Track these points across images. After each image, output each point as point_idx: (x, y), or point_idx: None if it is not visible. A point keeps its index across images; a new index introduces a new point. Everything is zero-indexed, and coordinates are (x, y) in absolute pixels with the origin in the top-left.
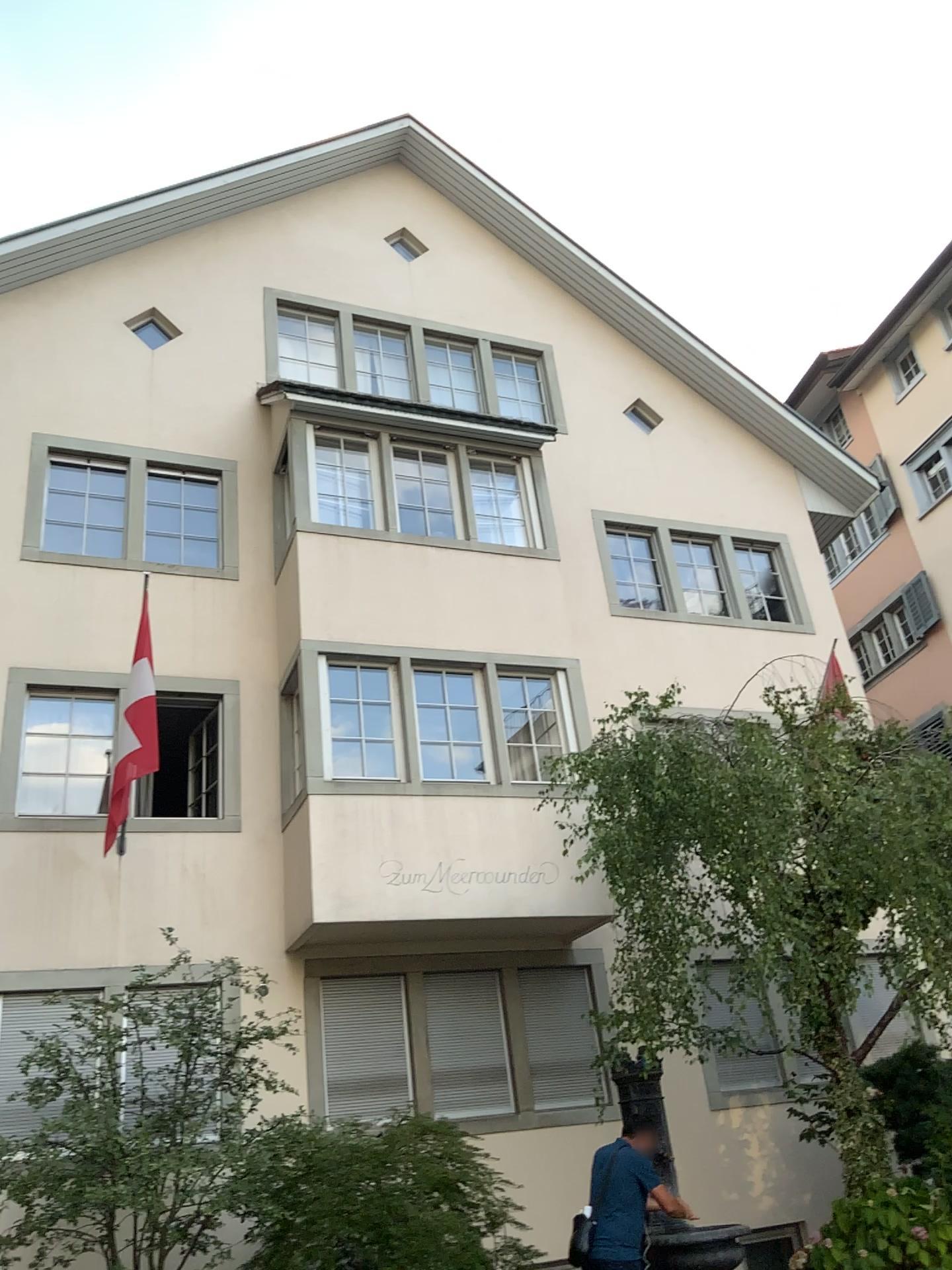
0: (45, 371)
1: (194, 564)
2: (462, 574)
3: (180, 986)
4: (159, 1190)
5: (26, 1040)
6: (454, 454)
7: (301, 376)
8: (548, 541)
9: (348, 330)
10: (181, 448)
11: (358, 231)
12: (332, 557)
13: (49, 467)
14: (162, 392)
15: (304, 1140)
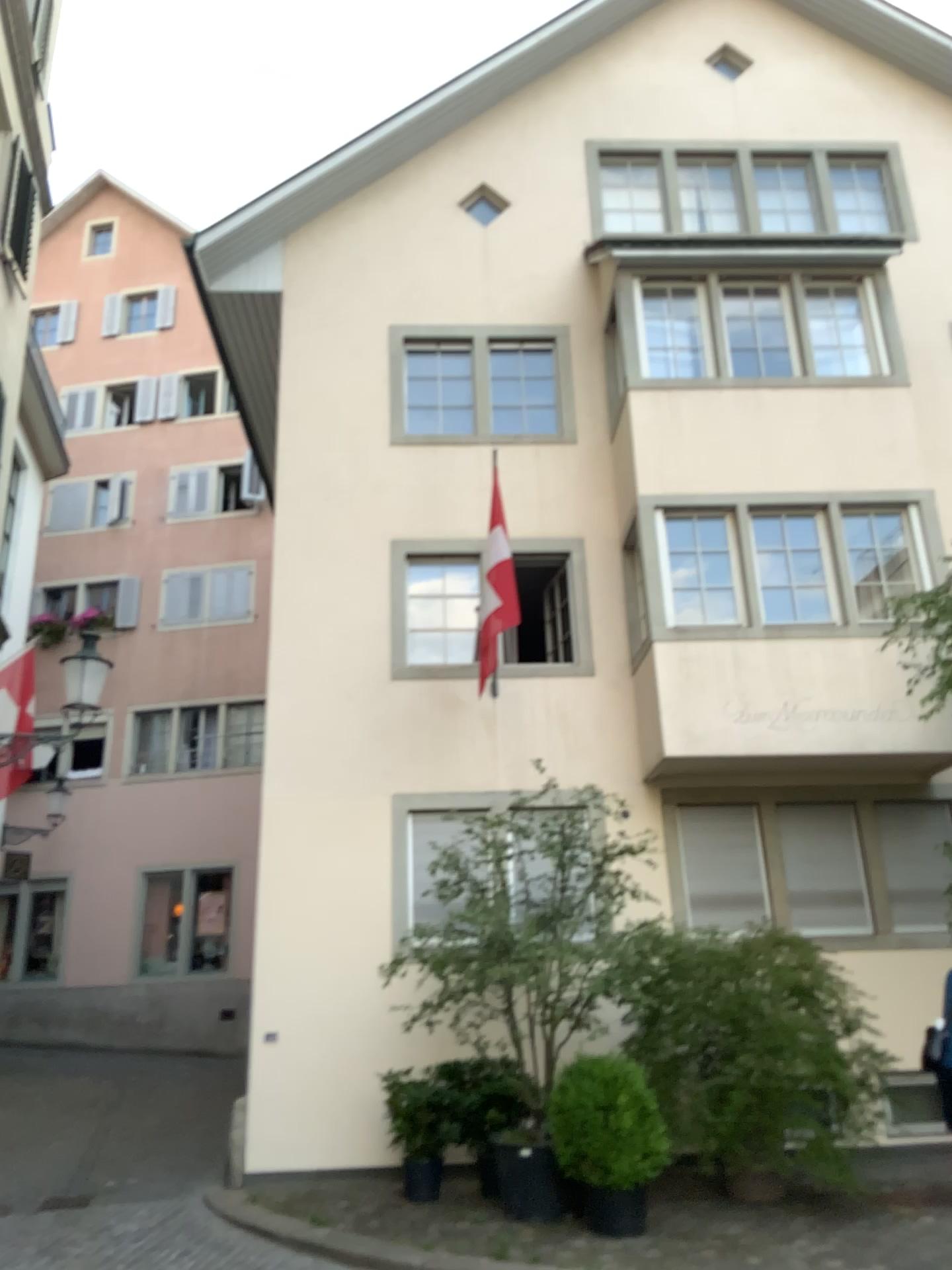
0: (392, 265)
1: (537, 431)
2: (799, 414)
3: (549, 811)
4: (544, 972)
5: (430, 851)
6: (786, 289)
7: (625, 231)
8: (893, 369)
9: (670, 174)
10: (517, 321)
11: (674, 66)
12: (665, 411)
13: (404, 354)
14: (495, 268)
15: (661, 941)
